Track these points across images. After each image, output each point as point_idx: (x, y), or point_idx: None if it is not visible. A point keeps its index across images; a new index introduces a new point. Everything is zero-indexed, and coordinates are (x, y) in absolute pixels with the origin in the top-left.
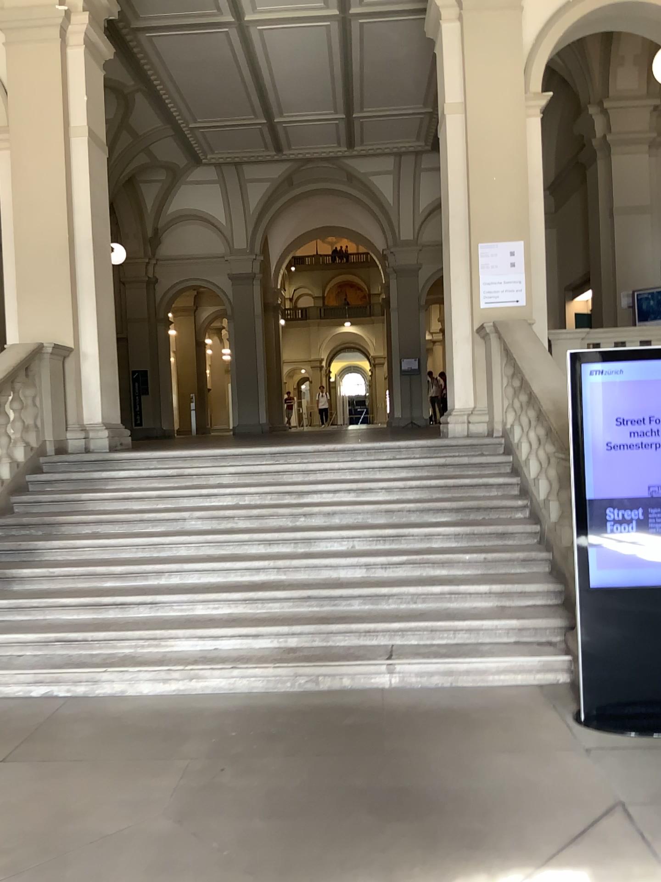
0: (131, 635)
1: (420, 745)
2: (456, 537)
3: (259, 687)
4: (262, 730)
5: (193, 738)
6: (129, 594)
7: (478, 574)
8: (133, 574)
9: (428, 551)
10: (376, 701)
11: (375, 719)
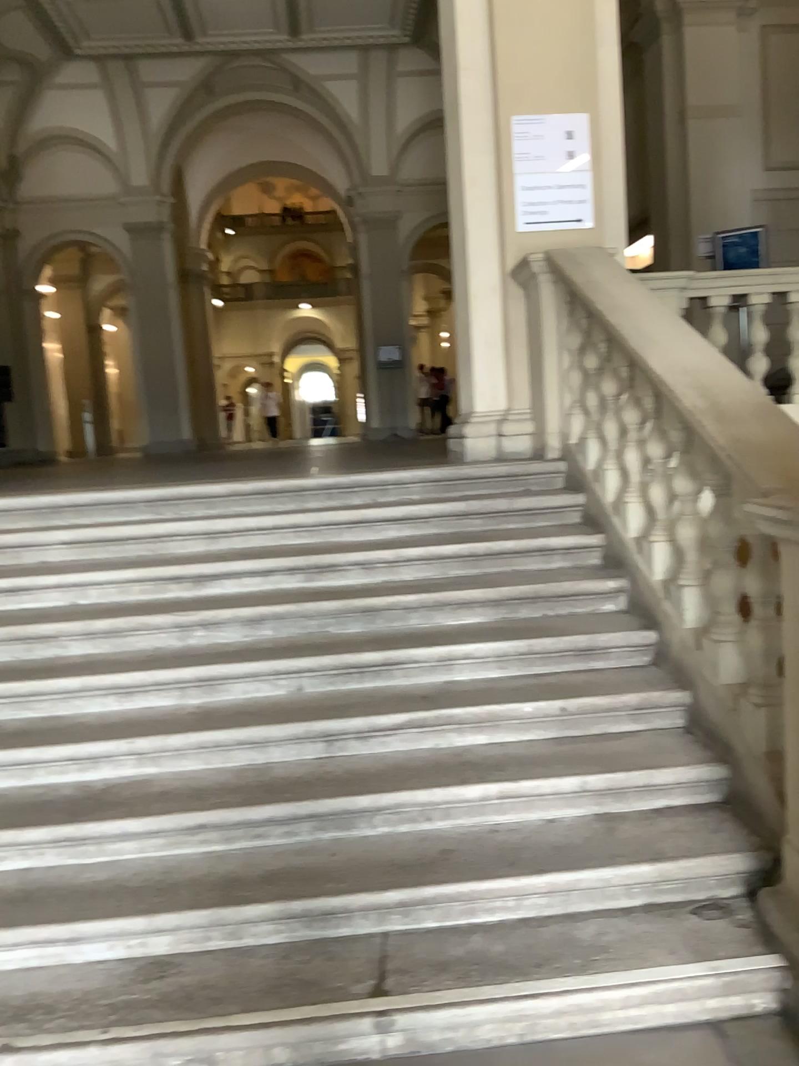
0: None
1: None
2: (500, 666)
3: None
4: None
5: None
6: None
7: (552, 750)
8: None
9: (445, 698)
10: None
11: None
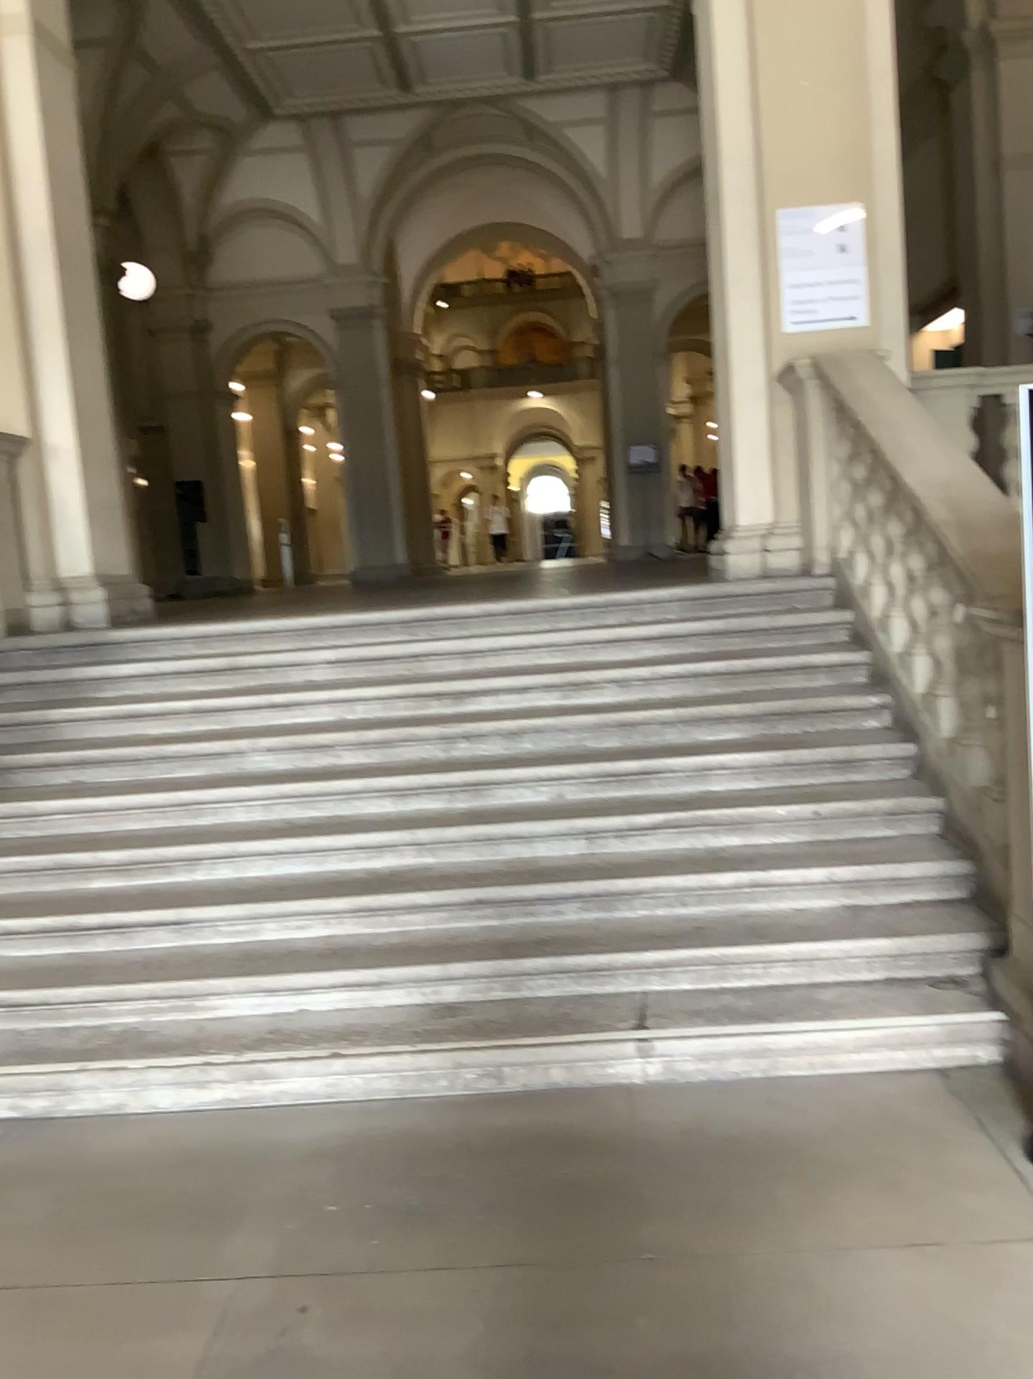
0: (134, 994)
1: (718, 1239)
2: (756, 772)
3: (385, 1095)
4: (390, 1203)
5: (247, 1230)
6: (132, 910)
7: (804, 845)
8: (140, 868)
9: (703, 800)
10: (619, 1123)
11: (619, 1170)
